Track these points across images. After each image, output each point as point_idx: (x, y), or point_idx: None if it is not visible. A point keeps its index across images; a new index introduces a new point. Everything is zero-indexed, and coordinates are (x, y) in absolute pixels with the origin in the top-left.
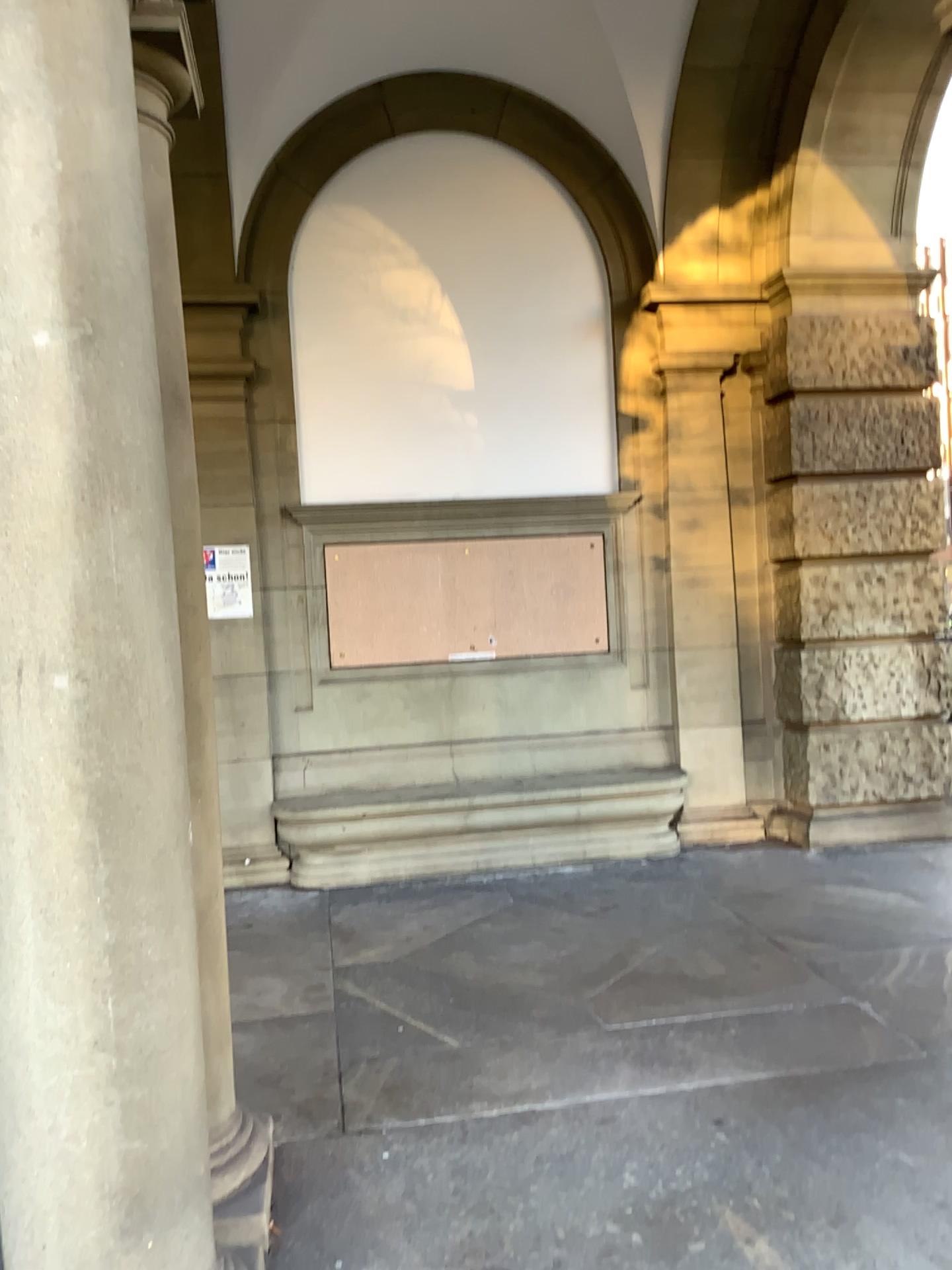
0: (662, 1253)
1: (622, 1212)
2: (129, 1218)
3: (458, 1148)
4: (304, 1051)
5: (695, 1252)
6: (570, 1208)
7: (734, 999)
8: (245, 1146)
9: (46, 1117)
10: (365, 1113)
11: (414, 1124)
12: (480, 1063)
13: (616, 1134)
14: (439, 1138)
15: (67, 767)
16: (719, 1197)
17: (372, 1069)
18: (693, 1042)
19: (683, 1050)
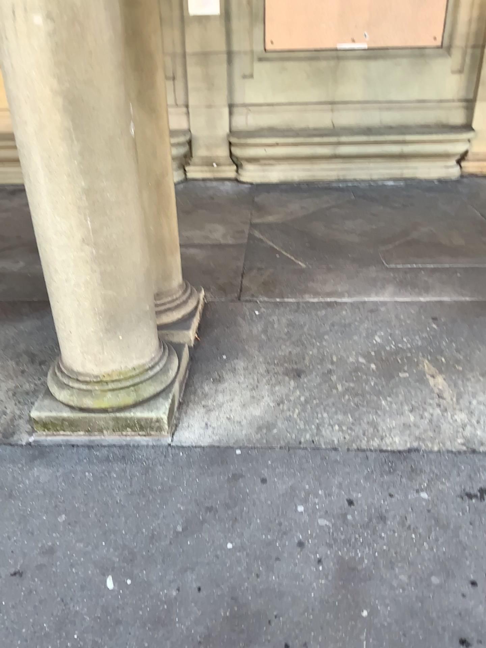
0: (385, 376)
1: (369, 354)
2: (107, 326)
3: (293, 314)
4: (226, 260)
5: (403, 378)
6: (343, 349)
7: (464, 259)
8: (184, 300)
9: (61, 275)
10: (250, 292)
11: (273, 300)
12: (314, 276)
13: (377, 318)
14: (285, 308)
15: (44, 80)
16: (423, 355)
17: (258, 272)
18: (433, 278)
19: (426, 281)
